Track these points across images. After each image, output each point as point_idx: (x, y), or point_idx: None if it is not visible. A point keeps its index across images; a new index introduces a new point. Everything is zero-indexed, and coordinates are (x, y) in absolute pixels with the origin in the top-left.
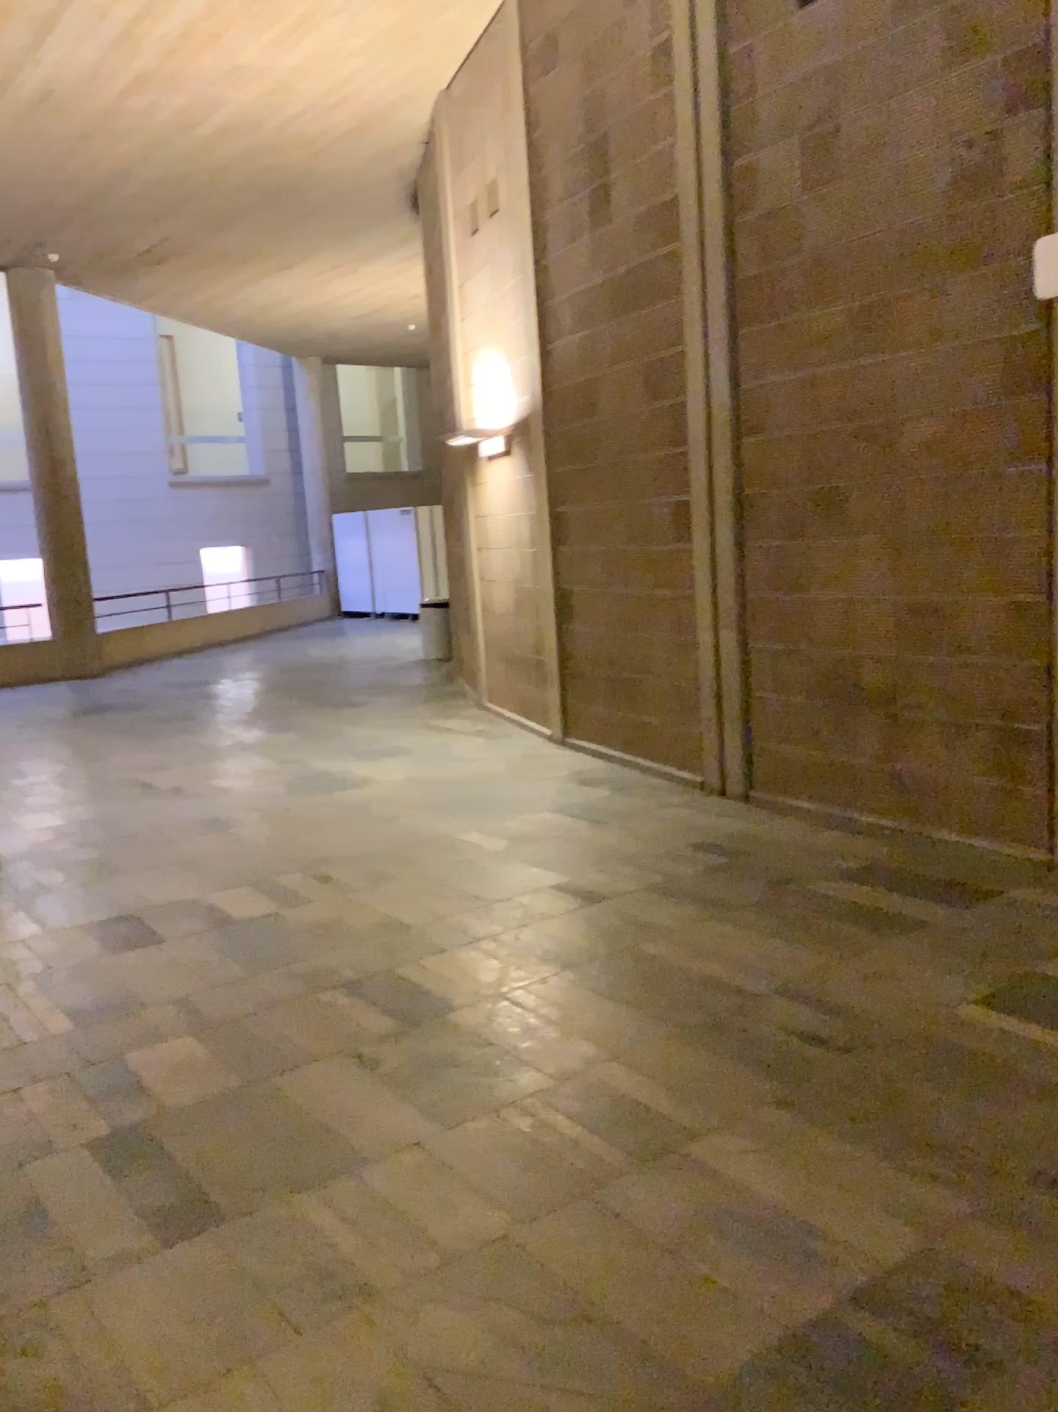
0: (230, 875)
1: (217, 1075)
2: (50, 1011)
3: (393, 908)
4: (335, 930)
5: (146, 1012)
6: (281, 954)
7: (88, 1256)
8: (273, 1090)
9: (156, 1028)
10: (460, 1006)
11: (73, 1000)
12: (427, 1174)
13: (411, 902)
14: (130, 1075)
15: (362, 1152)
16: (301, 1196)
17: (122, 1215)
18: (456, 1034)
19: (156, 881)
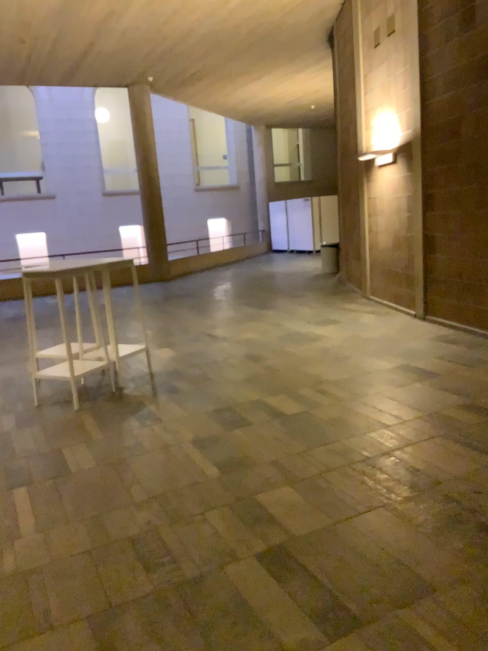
0: (274, 388)
1: (316, 515)
2: (208, 465)
3: (373, 413)
4: (345, 424)
5: (260, 469)
6: (322, 437)
7: (287, 643)
8: (356, 530)
9: (269, 480)
10: (446, 480)
11: (218, 459)
12: (485, 606)
13: (382, 409)
14: (265, 510)
15: (433, 583)
16: (407, 613)
17: (298, 614)
18: (453, 500)
19: (236, 389)
